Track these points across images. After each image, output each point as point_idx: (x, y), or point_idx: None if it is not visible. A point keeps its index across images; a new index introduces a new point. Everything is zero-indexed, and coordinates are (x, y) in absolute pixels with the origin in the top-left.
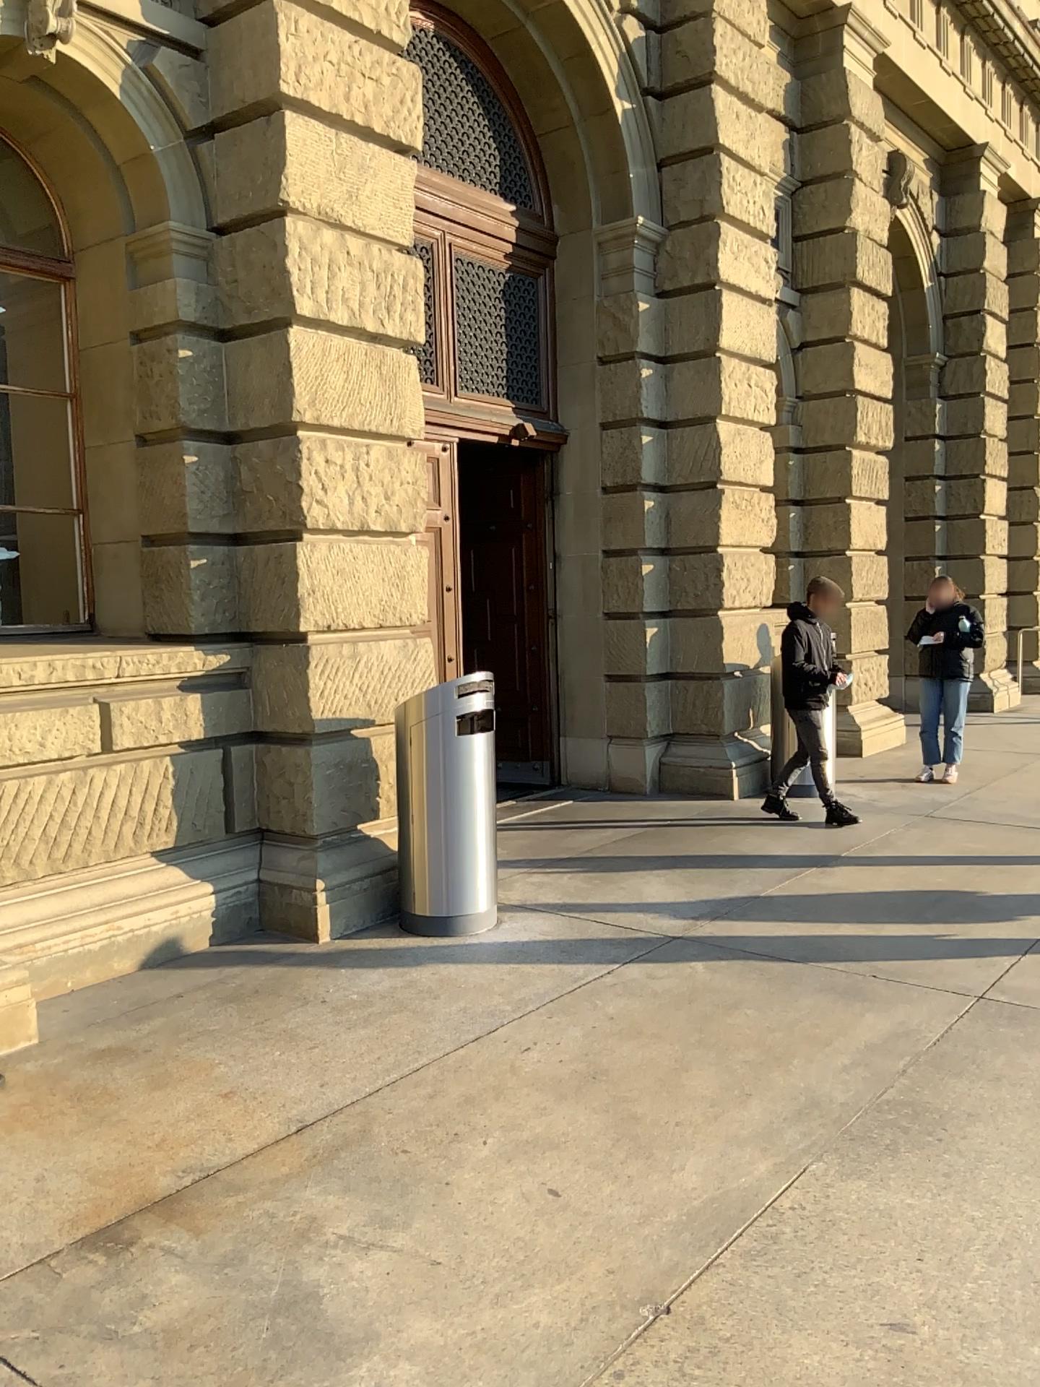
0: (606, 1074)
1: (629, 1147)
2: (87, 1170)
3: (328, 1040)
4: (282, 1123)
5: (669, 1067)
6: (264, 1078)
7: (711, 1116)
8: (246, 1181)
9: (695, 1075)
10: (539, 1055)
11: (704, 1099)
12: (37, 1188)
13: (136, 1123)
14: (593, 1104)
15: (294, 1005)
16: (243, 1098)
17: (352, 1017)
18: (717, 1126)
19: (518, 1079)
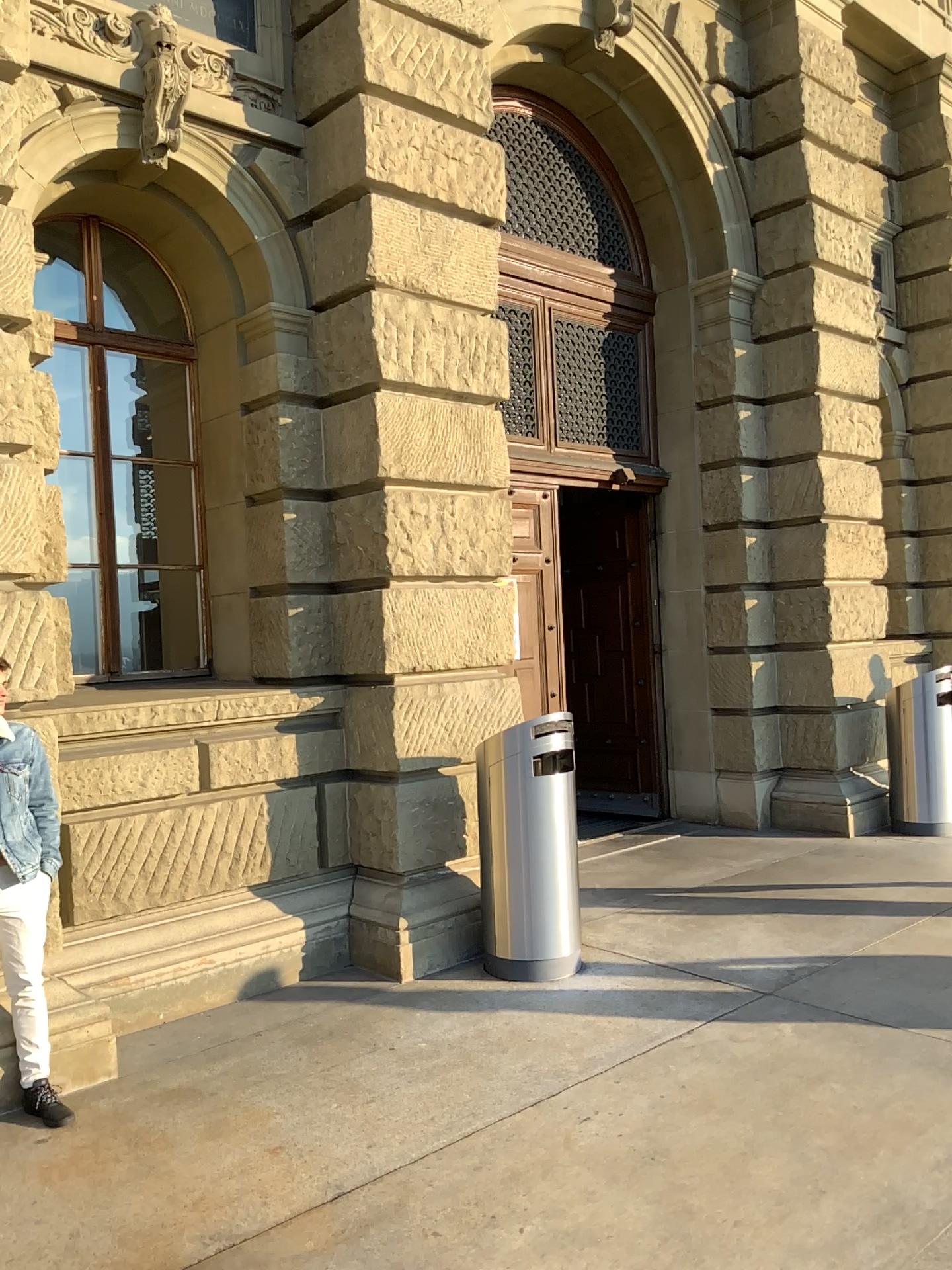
0: (668, 1153)
1: (680, 1249)
2: (123, 1228)
3: (388, 1093)
4: (321, 1189)
5: (737, 1150)
6: (318, 1133)
7: (777, 1217)
8: (267, 1257)
9: (765, 1161)
10: (599, 1125)
11: (772, 1192)
12: (70, 1246)
13: (181, 1178)
14: (649, 1190)
15: (365, 1050)
16: (290, 1155)
17: (419, 1066)
18: (783, 1230)
19: (572, 1153)
